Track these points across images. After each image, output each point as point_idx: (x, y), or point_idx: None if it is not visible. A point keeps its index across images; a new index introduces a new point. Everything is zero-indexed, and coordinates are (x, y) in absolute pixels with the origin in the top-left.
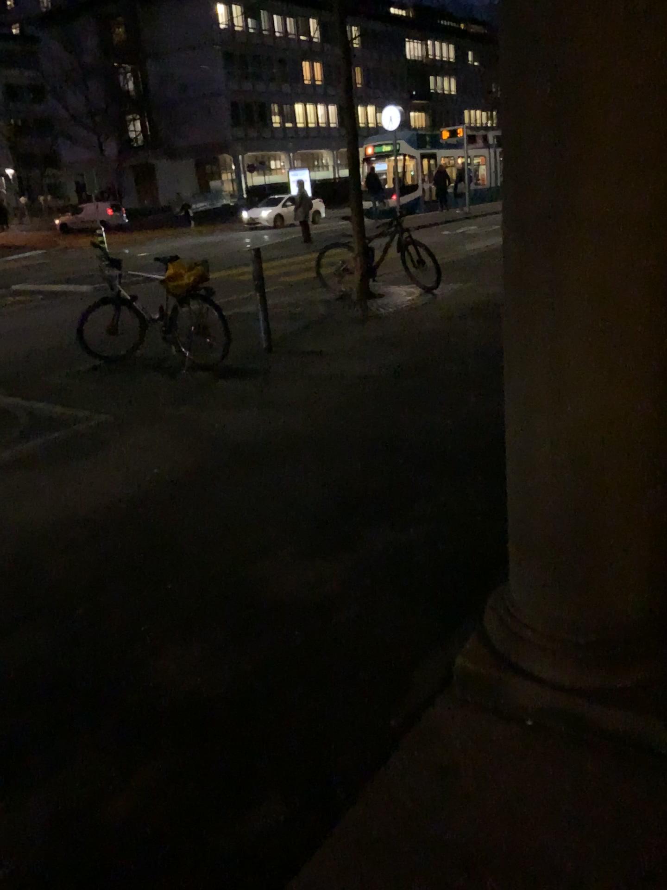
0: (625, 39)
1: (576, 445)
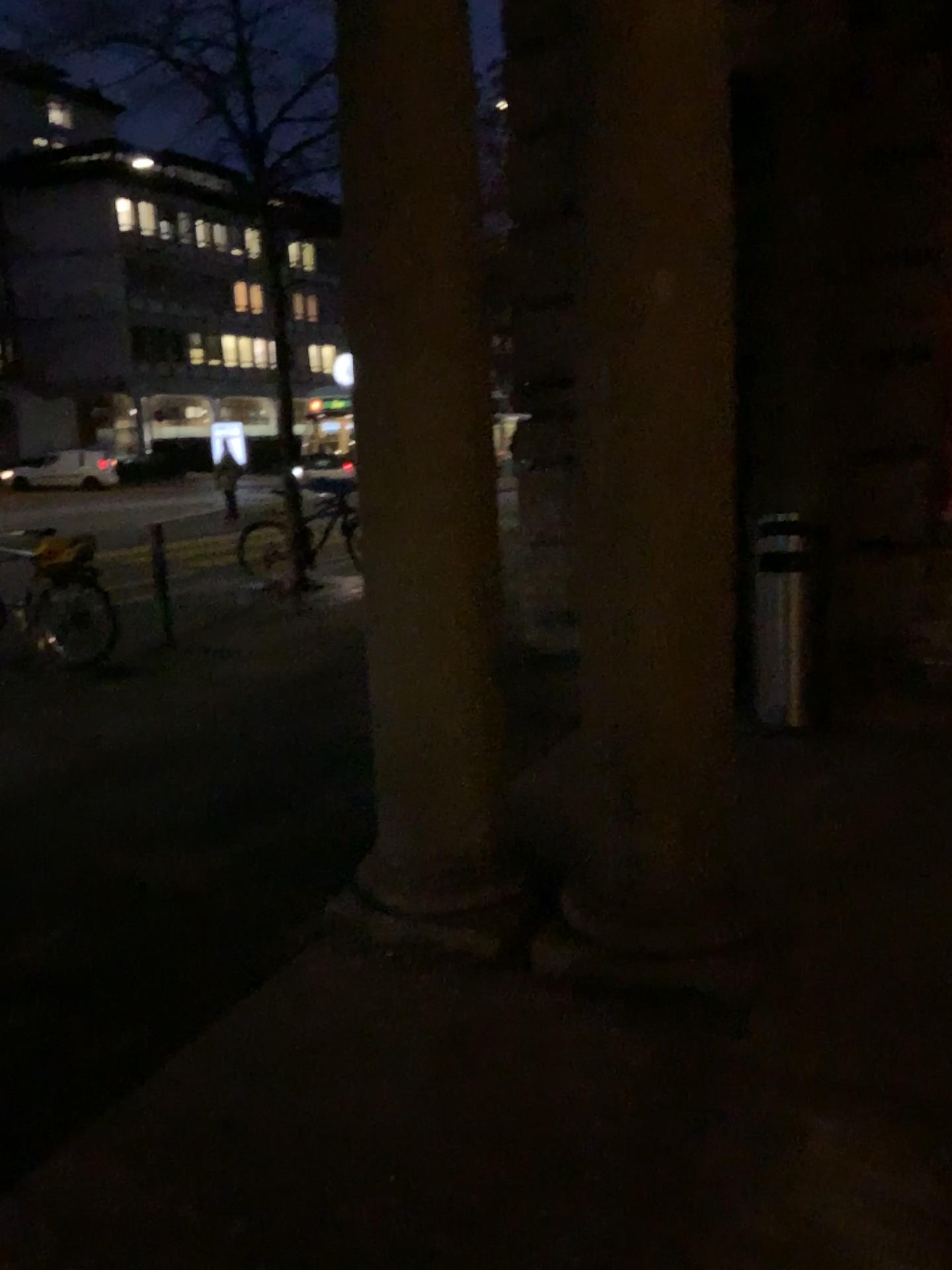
0: (454, 387)
1: (438, 698)
